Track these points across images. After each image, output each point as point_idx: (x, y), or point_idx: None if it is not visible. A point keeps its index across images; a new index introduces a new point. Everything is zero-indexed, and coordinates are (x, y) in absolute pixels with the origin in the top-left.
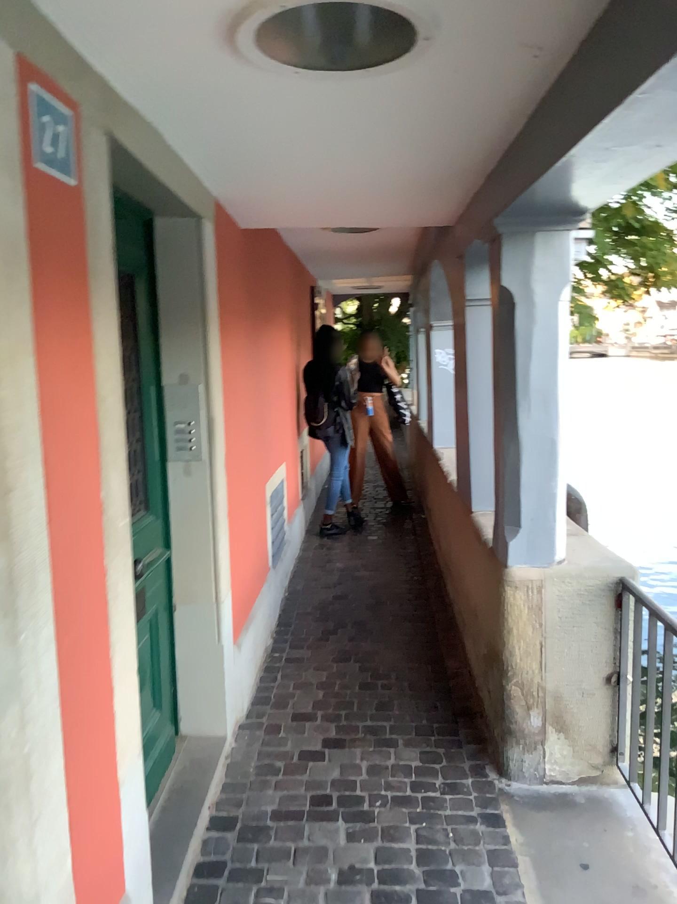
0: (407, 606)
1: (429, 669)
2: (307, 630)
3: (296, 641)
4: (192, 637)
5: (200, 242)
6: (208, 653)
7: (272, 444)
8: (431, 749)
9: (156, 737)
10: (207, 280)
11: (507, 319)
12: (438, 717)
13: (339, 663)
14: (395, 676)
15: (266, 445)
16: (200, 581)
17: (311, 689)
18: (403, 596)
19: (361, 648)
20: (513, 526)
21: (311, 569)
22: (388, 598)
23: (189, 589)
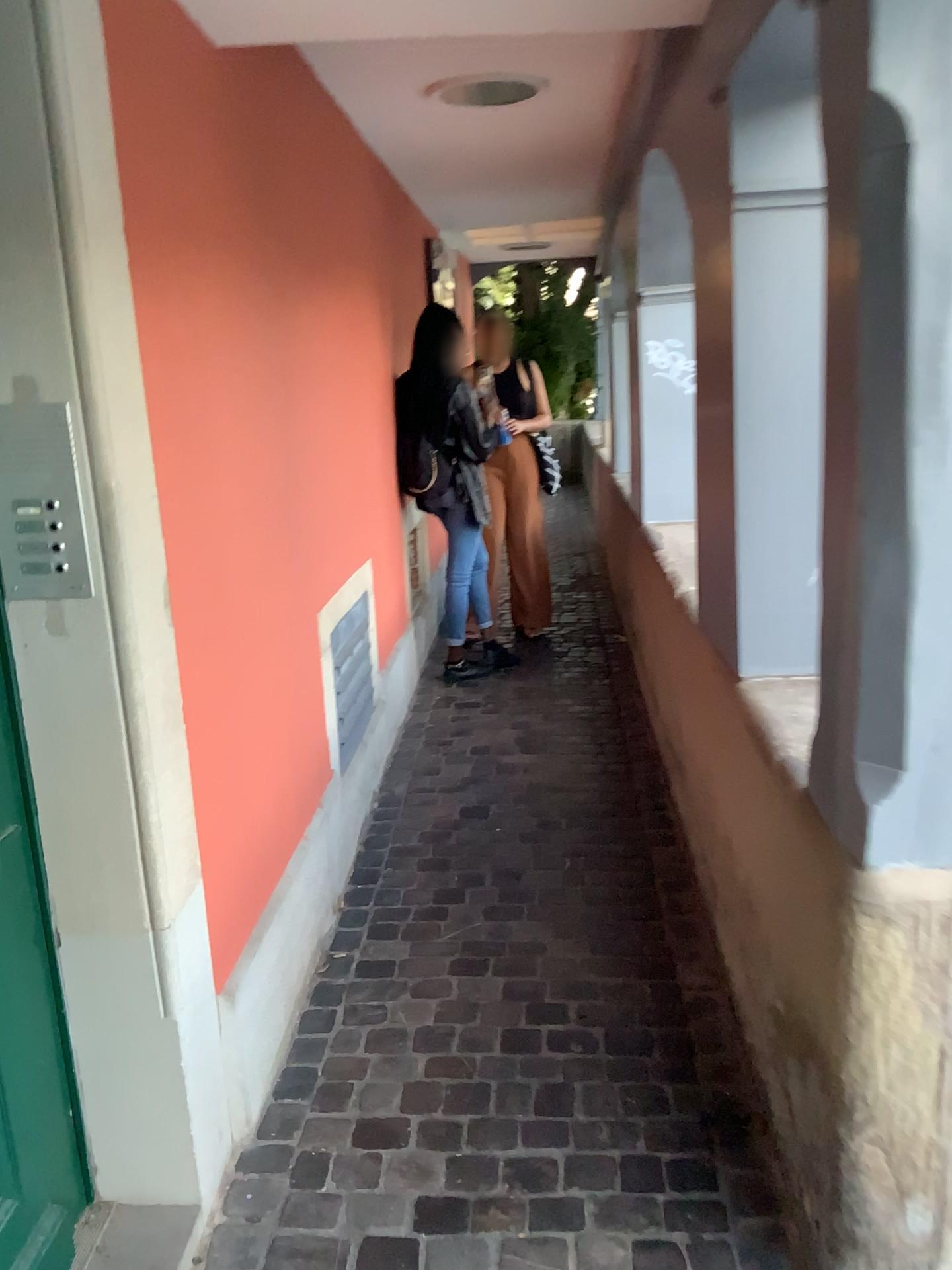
0: (599, 831)
1: (646, 990)
2: (407, 889)
3: (383, 917)
4: (103, 1004)
5: (41, 16)
6: (144, 1035)
7: (333, 530)
8: (659, 1239)
9: (11, 1254)
10: (75, 126)
11: (892, 194)
12: (670, 1133)
13: (465, 973)
14: (577, 1011)
15: (314, 536)
16: (110, 882)
17: (401, 1049)
18: (591, 808)
19: (510, 934)
20: (884, 766)
21: (425, 747)
22: (563, 812)
23: (84, 900)
